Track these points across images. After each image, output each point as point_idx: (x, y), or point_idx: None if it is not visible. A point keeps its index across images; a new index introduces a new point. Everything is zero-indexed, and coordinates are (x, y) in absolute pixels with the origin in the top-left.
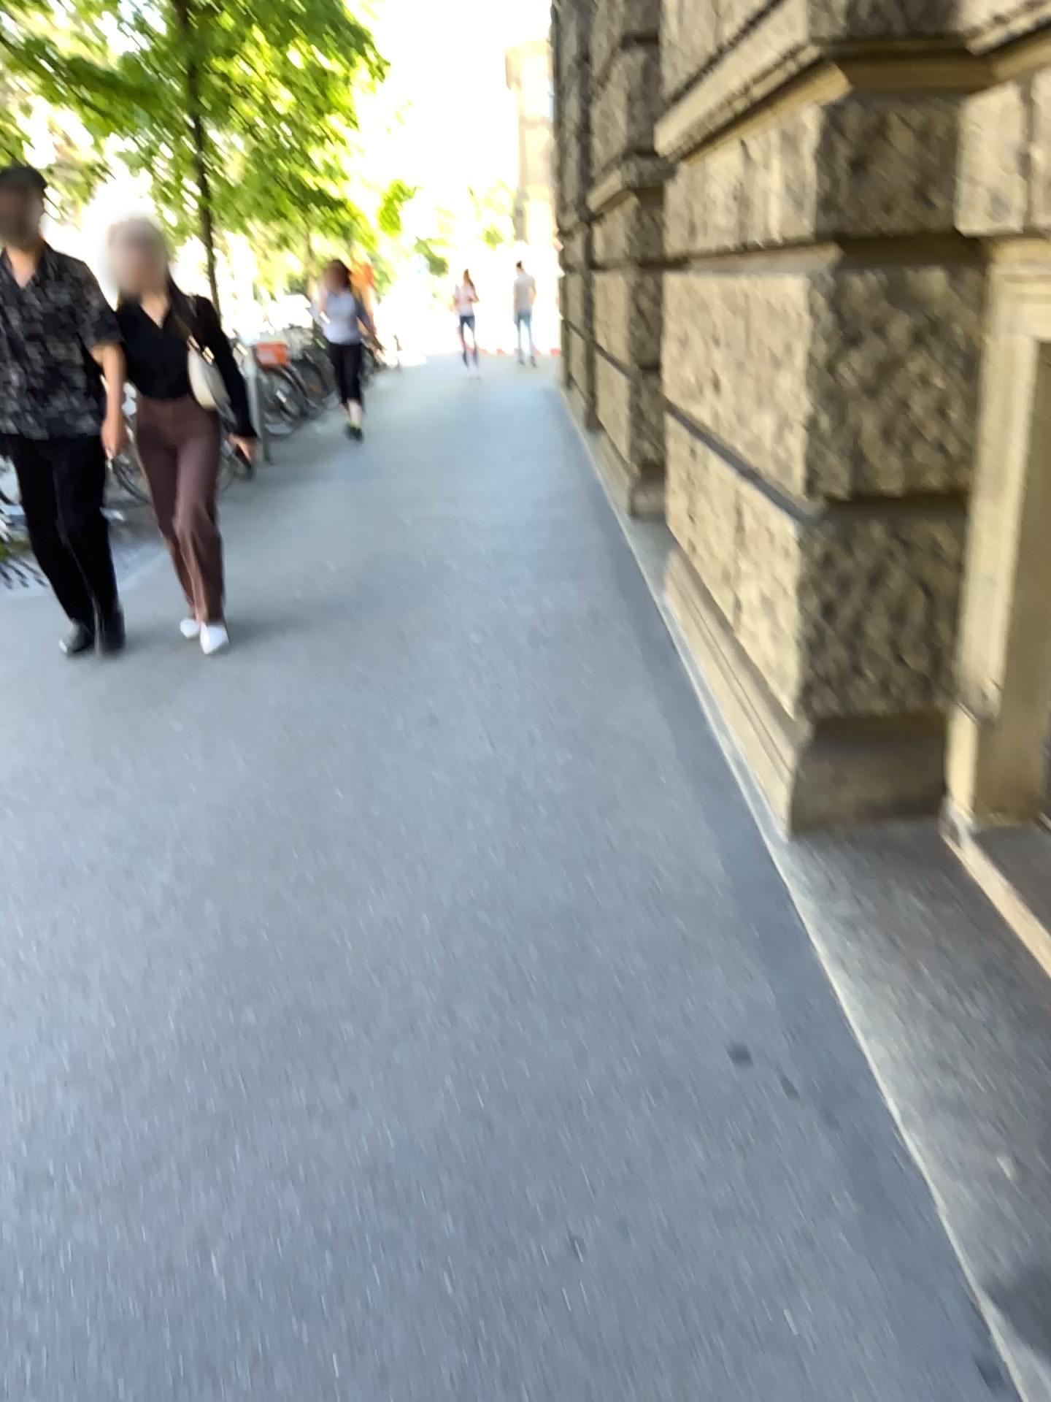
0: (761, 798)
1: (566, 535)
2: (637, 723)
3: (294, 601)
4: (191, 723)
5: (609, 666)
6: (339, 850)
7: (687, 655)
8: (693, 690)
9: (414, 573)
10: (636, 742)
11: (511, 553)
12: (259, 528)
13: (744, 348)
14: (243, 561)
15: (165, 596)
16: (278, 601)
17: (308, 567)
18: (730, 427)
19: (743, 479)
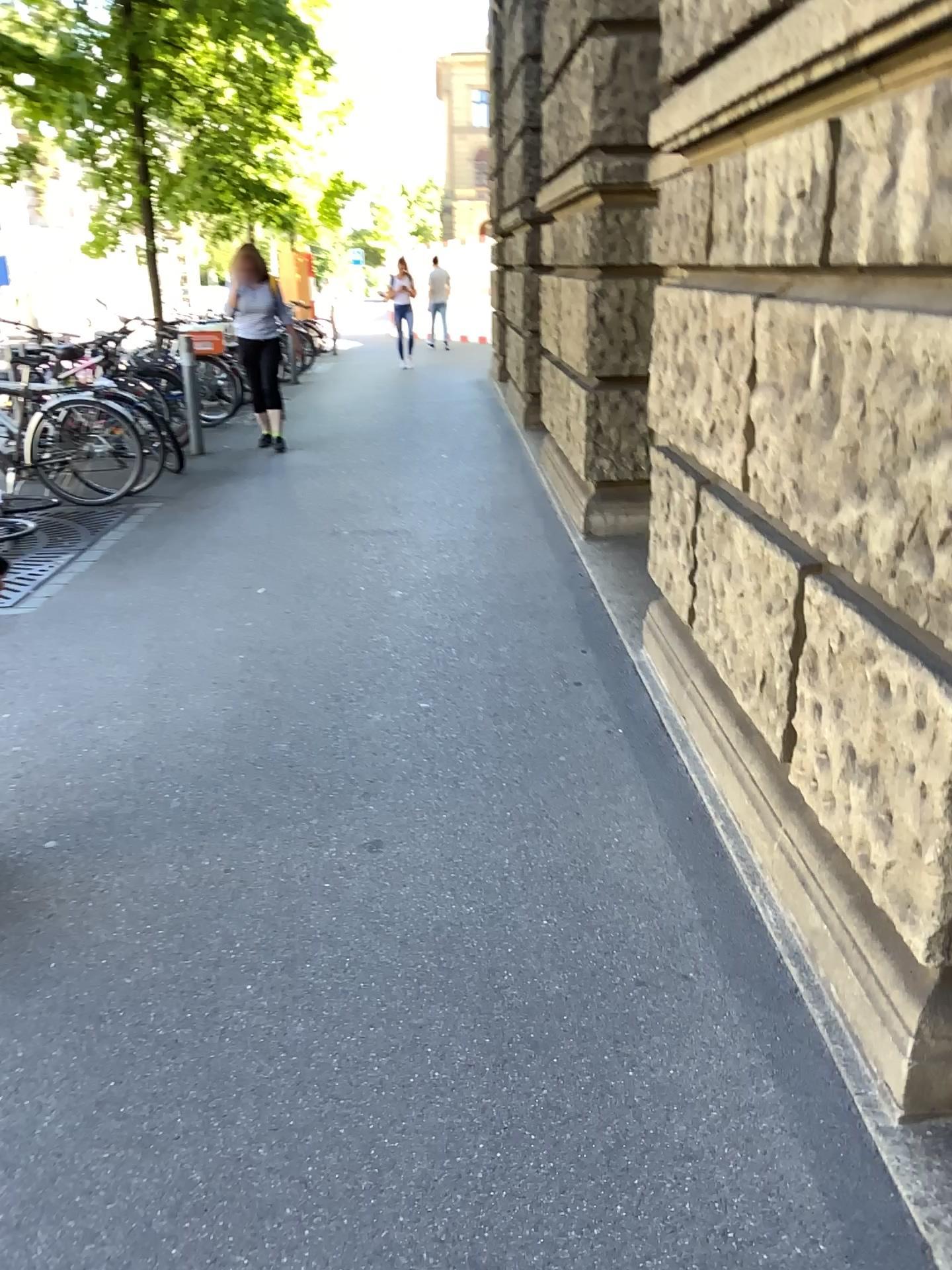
0: (837, 1025)
1: (519, 558)
2: (639, 860)
3: (214, 640)
4: (67, 836)
5: (589, 755)
6: (242, 1110)
7: (684, 745)
8: (701, 803)
9: (353, 605)
10: (642, 894)
11: (460, 581)
12: (184, 539)
13: (824, 397)
14: (162, 582)
15: (65, 631)
16: (197, 639)
17: (234, 594)
18: (788, 498)
19: (813, 574)
